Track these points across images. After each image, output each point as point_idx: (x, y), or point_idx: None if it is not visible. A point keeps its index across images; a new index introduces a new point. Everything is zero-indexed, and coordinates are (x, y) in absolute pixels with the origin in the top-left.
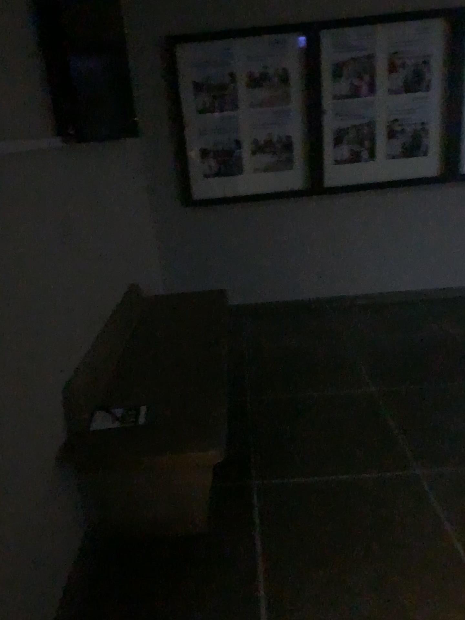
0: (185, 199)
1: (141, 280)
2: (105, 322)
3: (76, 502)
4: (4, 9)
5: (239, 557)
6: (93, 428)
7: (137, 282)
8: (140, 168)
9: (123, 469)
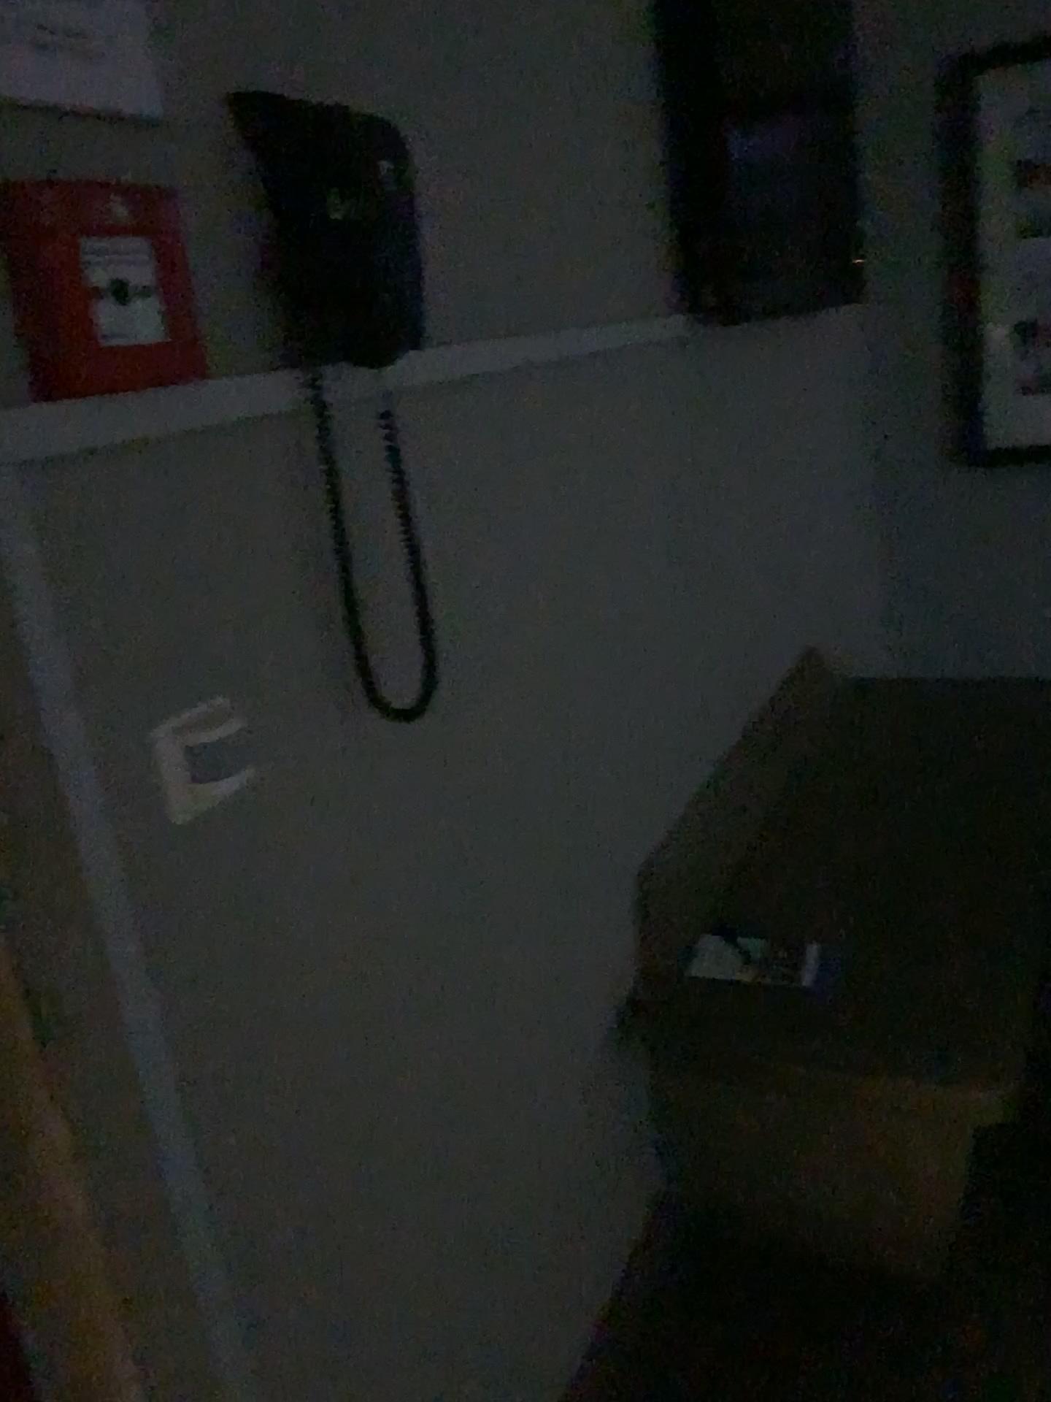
0: (960, 449)
1: (832, 636)
2: (742, 728)
3: (640, 1122)
4: (601, 32)
5: (1019, 1367)
6: (693, 967)
7: (824, 641)
8: (858, 374)
9: (753, 1078)
